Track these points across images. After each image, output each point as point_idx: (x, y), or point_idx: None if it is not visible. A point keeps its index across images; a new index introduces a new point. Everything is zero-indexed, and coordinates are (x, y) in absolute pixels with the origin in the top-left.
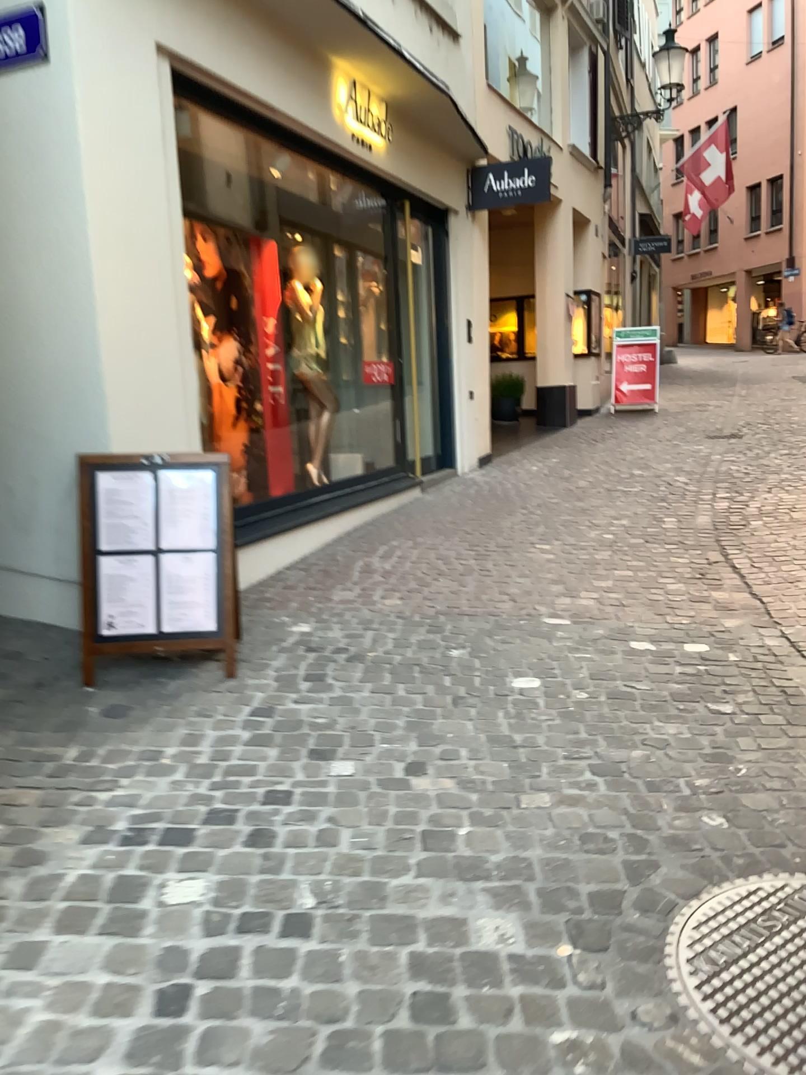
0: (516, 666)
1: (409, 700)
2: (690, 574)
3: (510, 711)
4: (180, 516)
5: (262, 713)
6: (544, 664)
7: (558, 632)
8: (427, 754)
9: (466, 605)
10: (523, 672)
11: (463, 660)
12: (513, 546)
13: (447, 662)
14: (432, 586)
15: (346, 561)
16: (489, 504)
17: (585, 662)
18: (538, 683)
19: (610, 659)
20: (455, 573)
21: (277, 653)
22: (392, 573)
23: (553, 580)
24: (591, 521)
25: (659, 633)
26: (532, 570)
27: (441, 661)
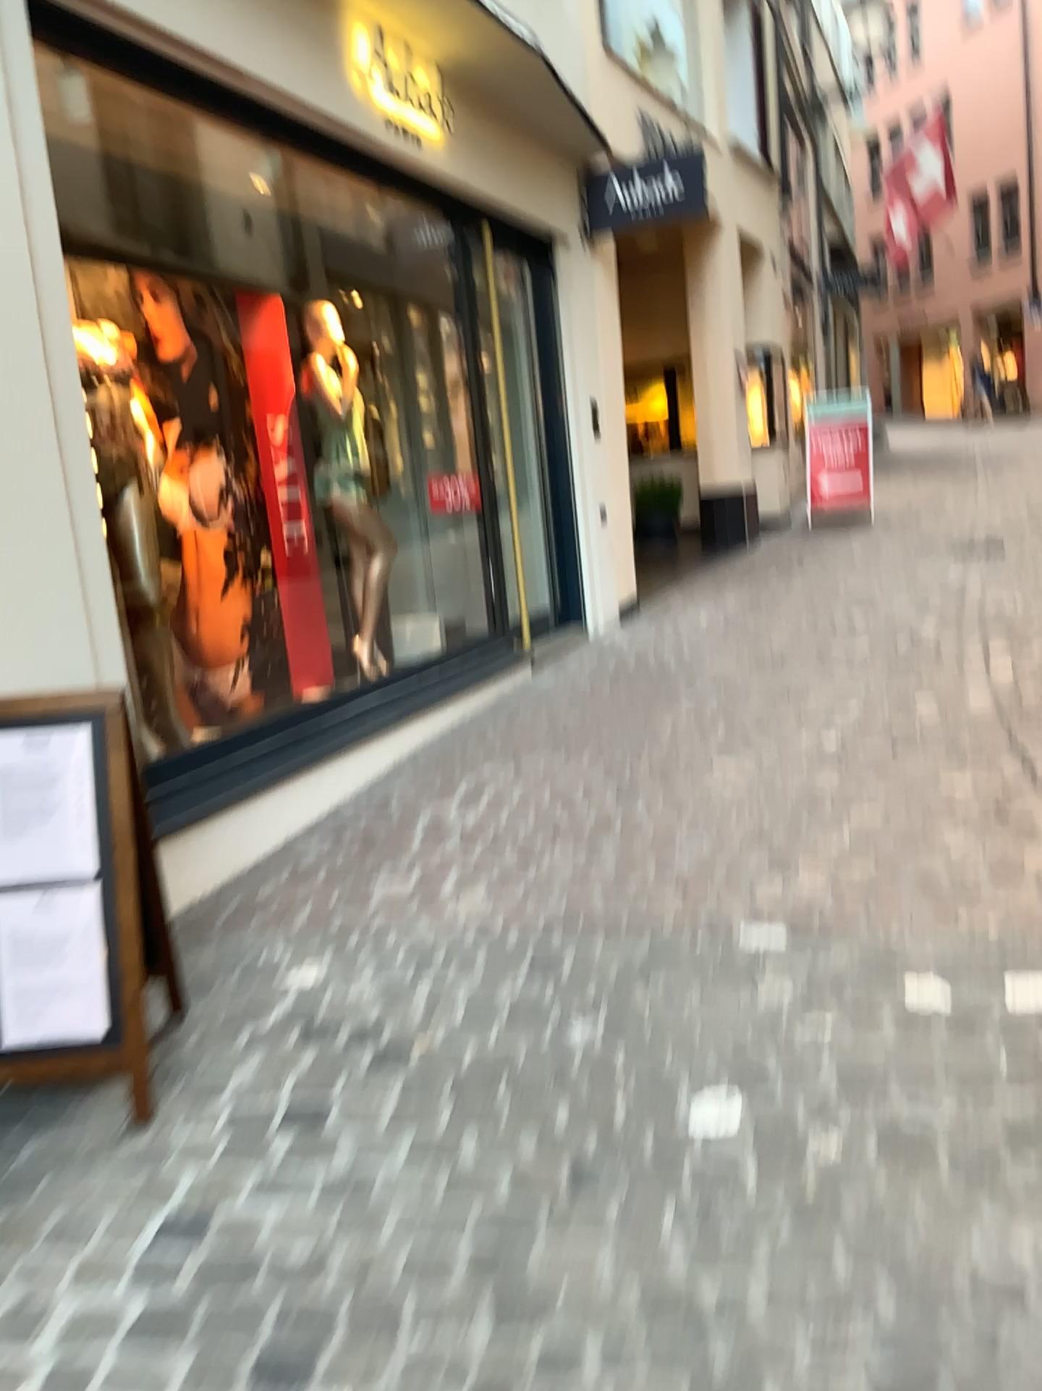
0: (692, 1063)
1: (482, 1172)
2: (980, 816)
3: (686, 1202)
4: (30, 819)
5: (181, 1235)
6: (745, 1055)
7: (764, 967)
8: (509, 1358)
9: (597, 908)
10: (706, 1082)
11: (591, 1051)
12: (676, 772)
13: (561, 1055)
14: (540, 864)
15: (401, 815)
16: (636, 690)
17: (823, 1046)
18: (736, 1111)
19: (869, 1038)
20: (581, 833)
21: (247, 1047)
22: (475, 839)
23: (746, 842)
24: (799, 716)
25: (950, 961)
26: (710, 820)
27: (550, 1055)
